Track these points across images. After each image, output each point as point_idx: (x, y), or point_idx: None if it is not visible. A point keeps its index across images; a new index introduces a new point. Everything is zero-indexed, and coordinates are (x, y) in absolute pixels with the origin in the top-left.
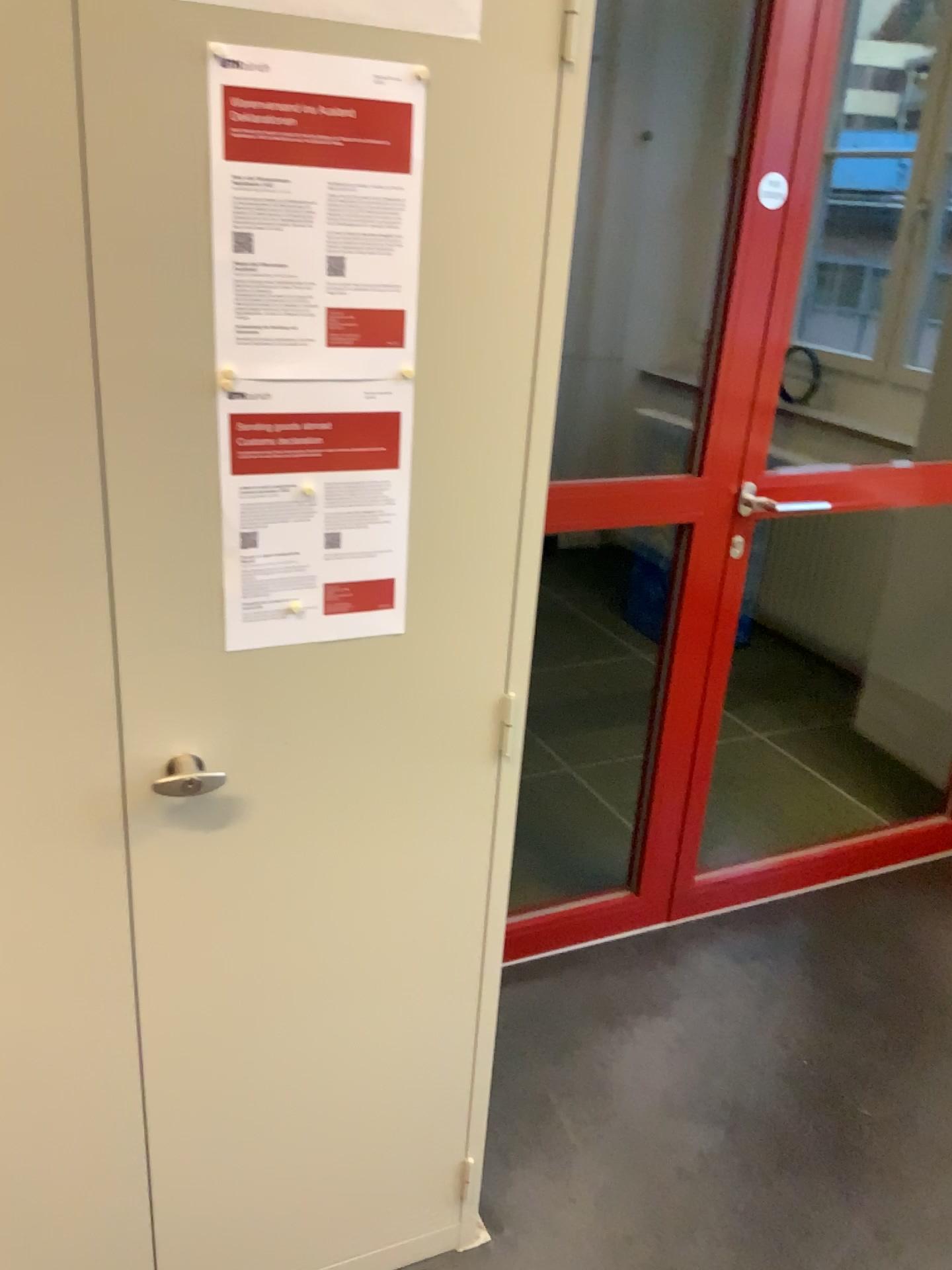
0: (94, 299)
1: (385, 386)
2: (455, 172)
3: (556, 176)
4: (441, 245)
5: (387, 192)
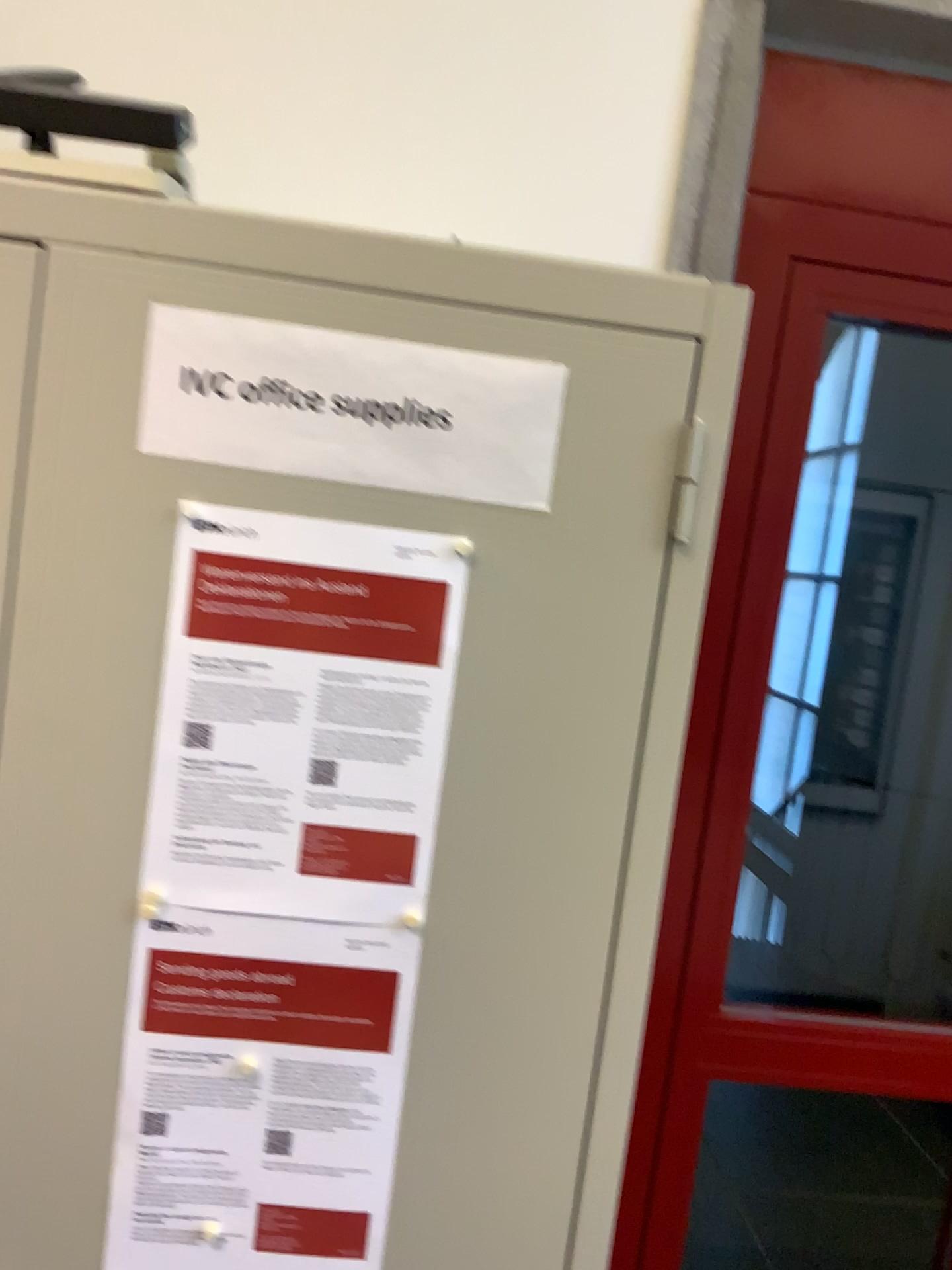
0: (2, 785)
1: (379, 935)
2: (504, 666)
3: (655, 679)
4: (478, 757)
5: (403, 684)
